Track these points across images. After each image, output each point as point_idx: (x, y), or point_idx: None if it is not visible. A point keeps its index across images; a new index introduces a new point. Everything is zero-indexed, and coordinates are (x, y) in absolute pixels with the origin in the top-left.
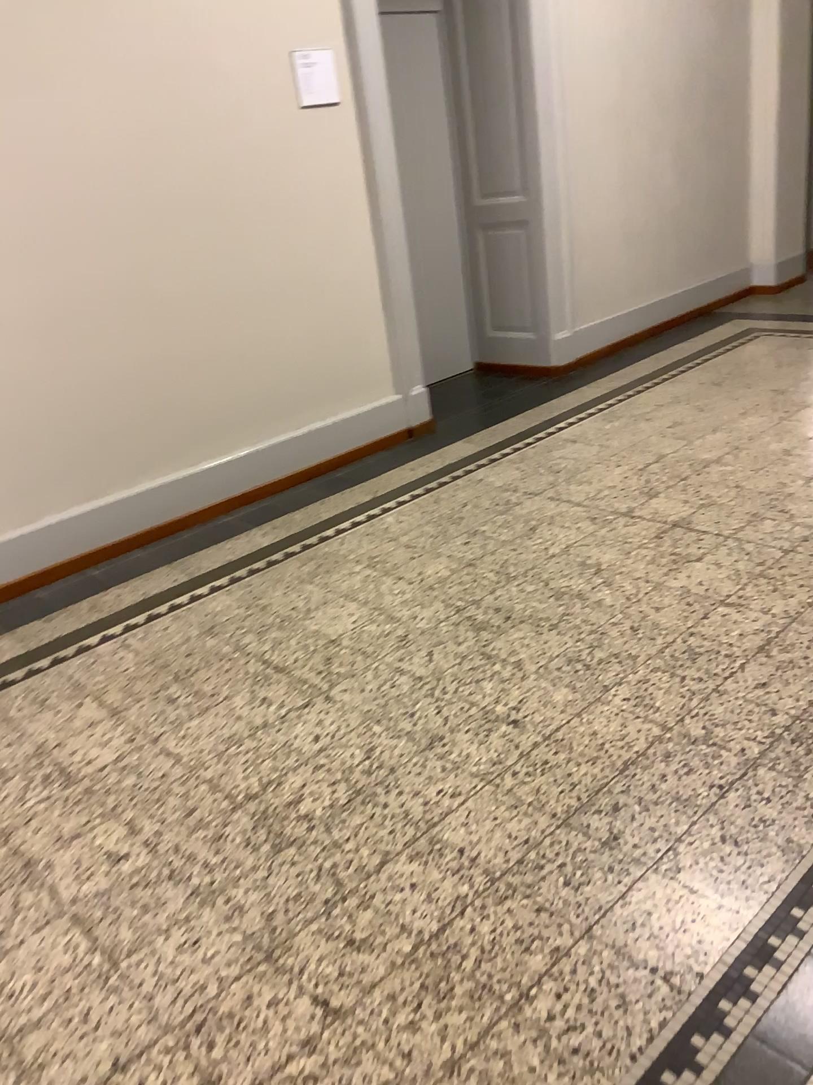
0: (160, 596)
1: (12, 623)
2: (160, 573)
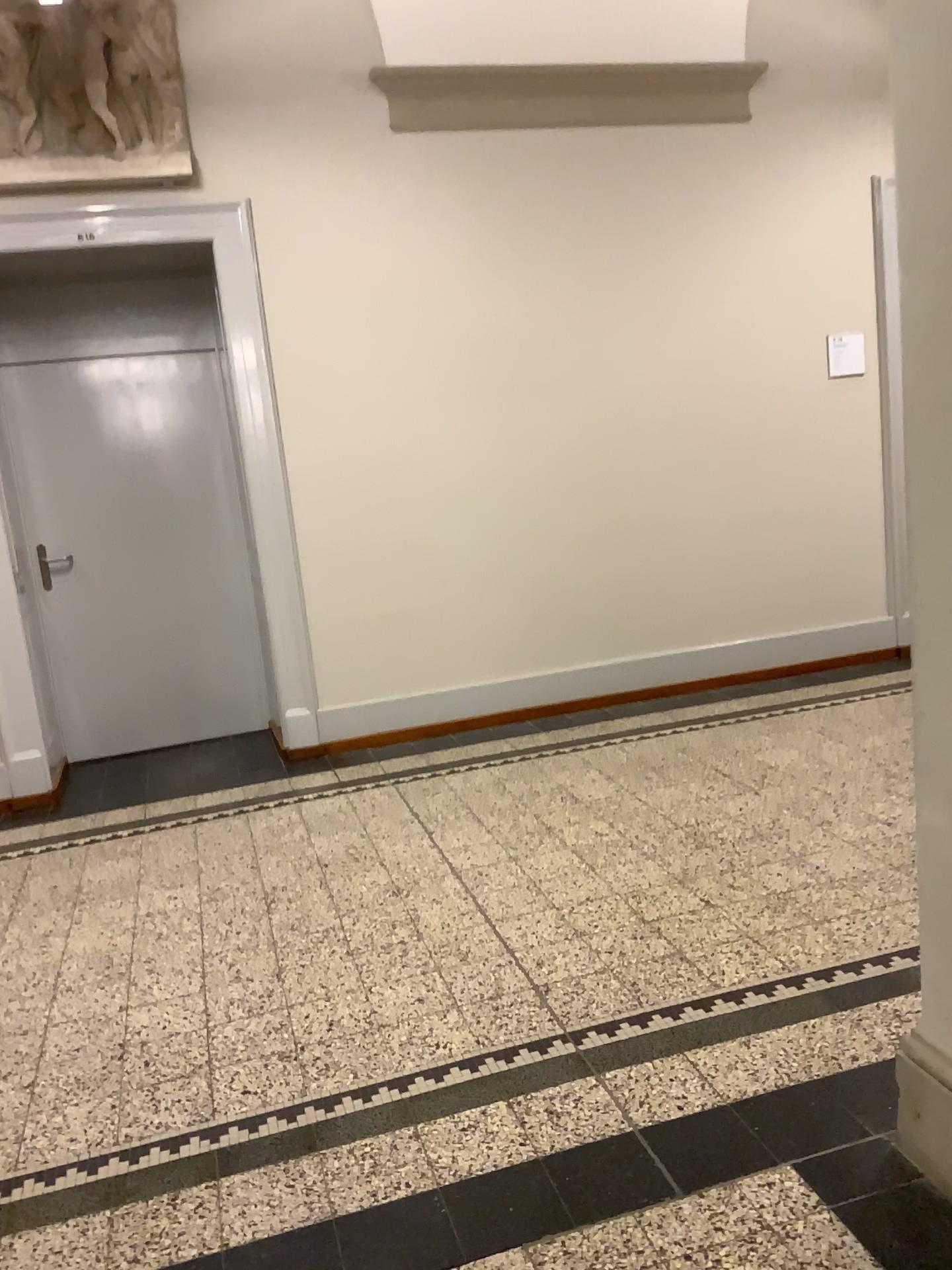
0: (653, 726)
1: (547, 726)
2: (655, 714)
